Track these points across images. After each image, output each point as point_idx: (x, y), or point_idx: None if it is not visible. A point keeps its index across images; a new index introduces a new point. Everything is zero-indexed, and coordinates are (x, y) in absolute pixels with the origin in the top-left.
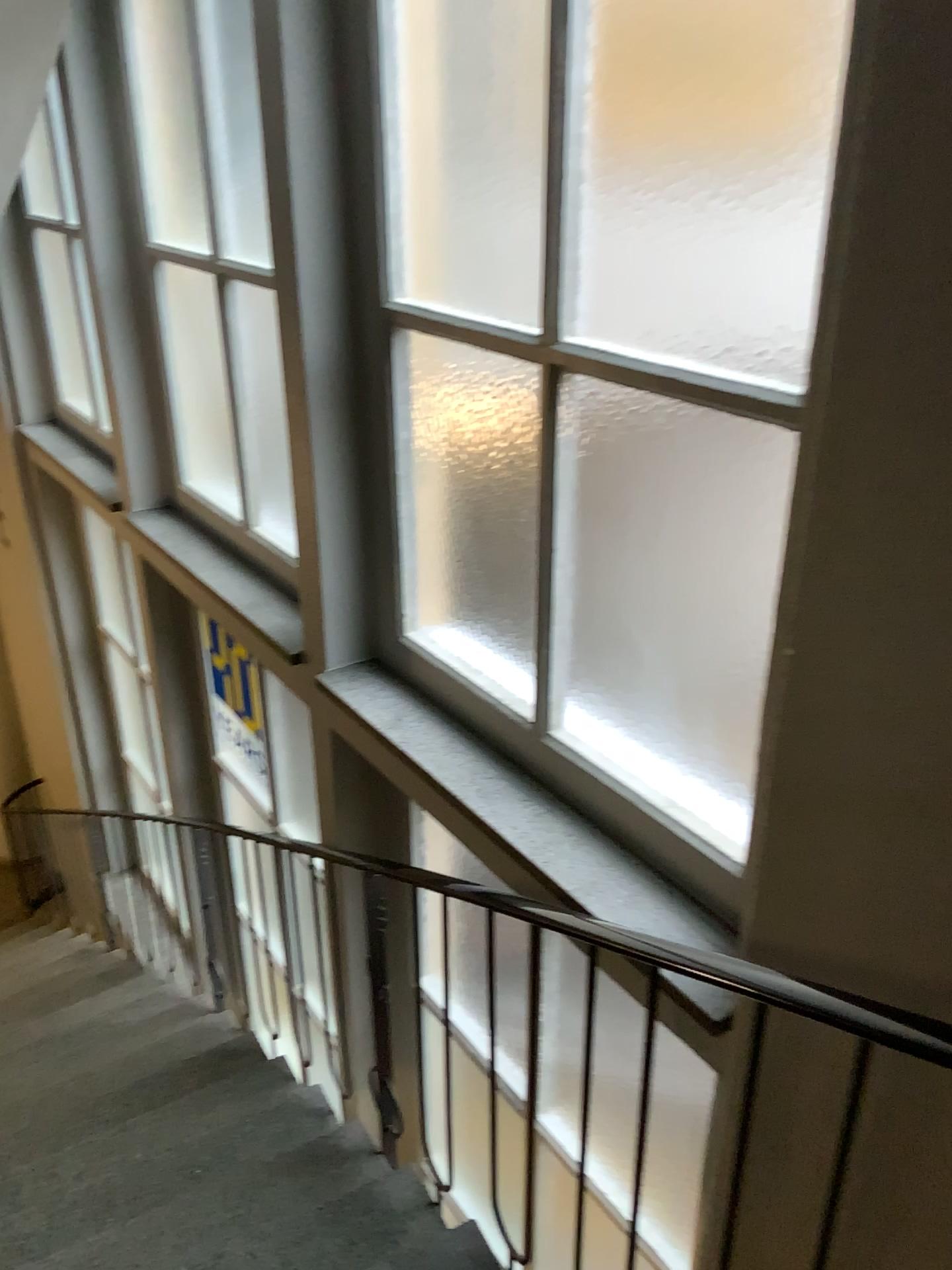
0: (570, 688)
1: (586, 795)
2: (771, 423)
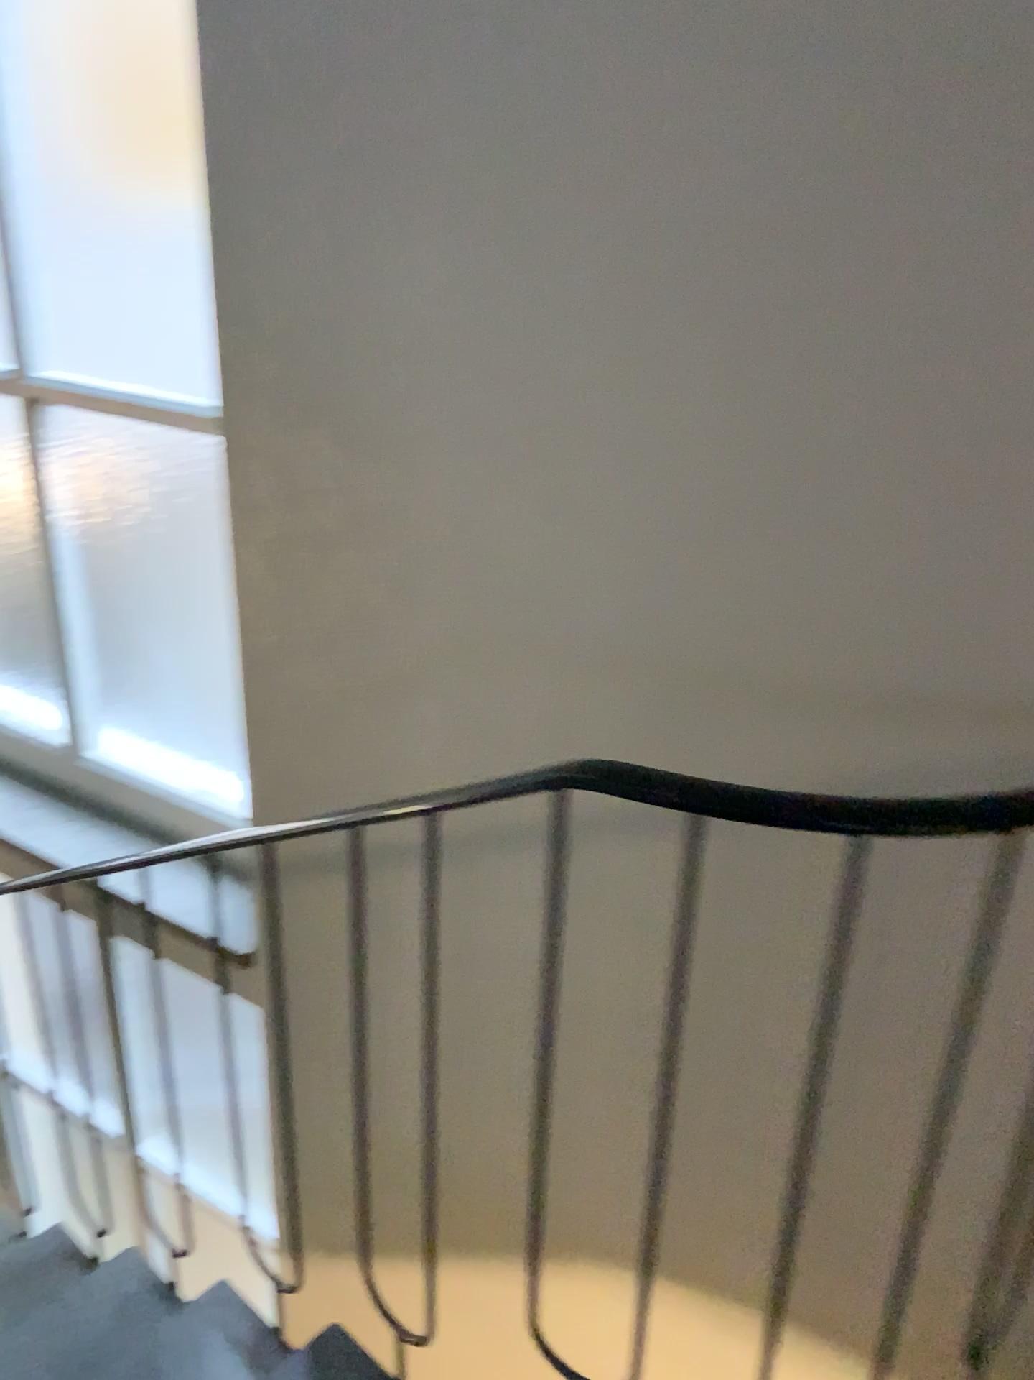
0: (92, 705)
1: (118, 801)
2: (210, 436)
